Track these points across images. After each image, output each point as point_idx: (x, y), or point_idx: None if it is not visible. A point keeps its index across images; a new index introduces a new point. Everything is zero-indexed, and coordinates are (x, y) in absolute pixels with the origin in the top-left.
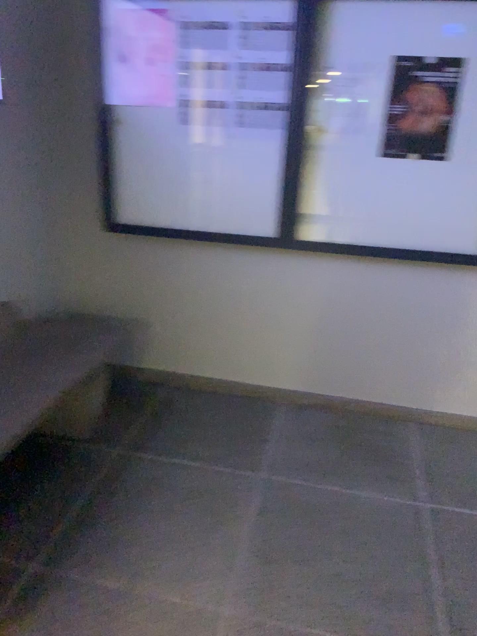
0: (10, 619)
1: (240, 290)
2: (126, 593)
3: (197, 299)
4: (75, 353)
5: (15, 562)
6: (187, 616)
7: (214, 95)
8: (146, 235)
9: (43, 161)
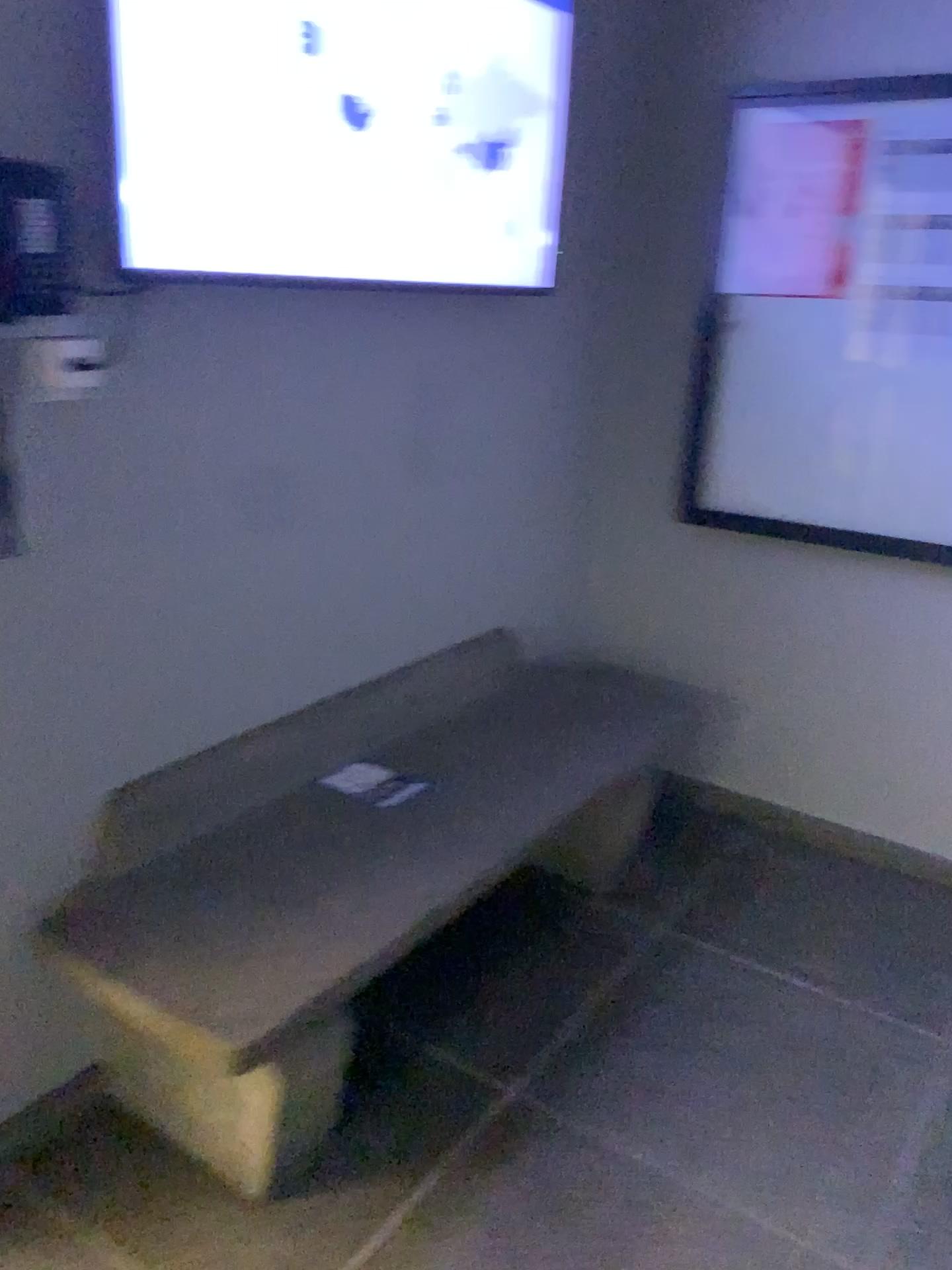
0: (471, 1163)
1: (927, 659)
2: (668, 1181)
3: (834, 666)
4: (603, 734)
5: (478, 1073)
6: (783, 1259)
7: (924, 278)
8: (748, 534)
9: (580, 390)
